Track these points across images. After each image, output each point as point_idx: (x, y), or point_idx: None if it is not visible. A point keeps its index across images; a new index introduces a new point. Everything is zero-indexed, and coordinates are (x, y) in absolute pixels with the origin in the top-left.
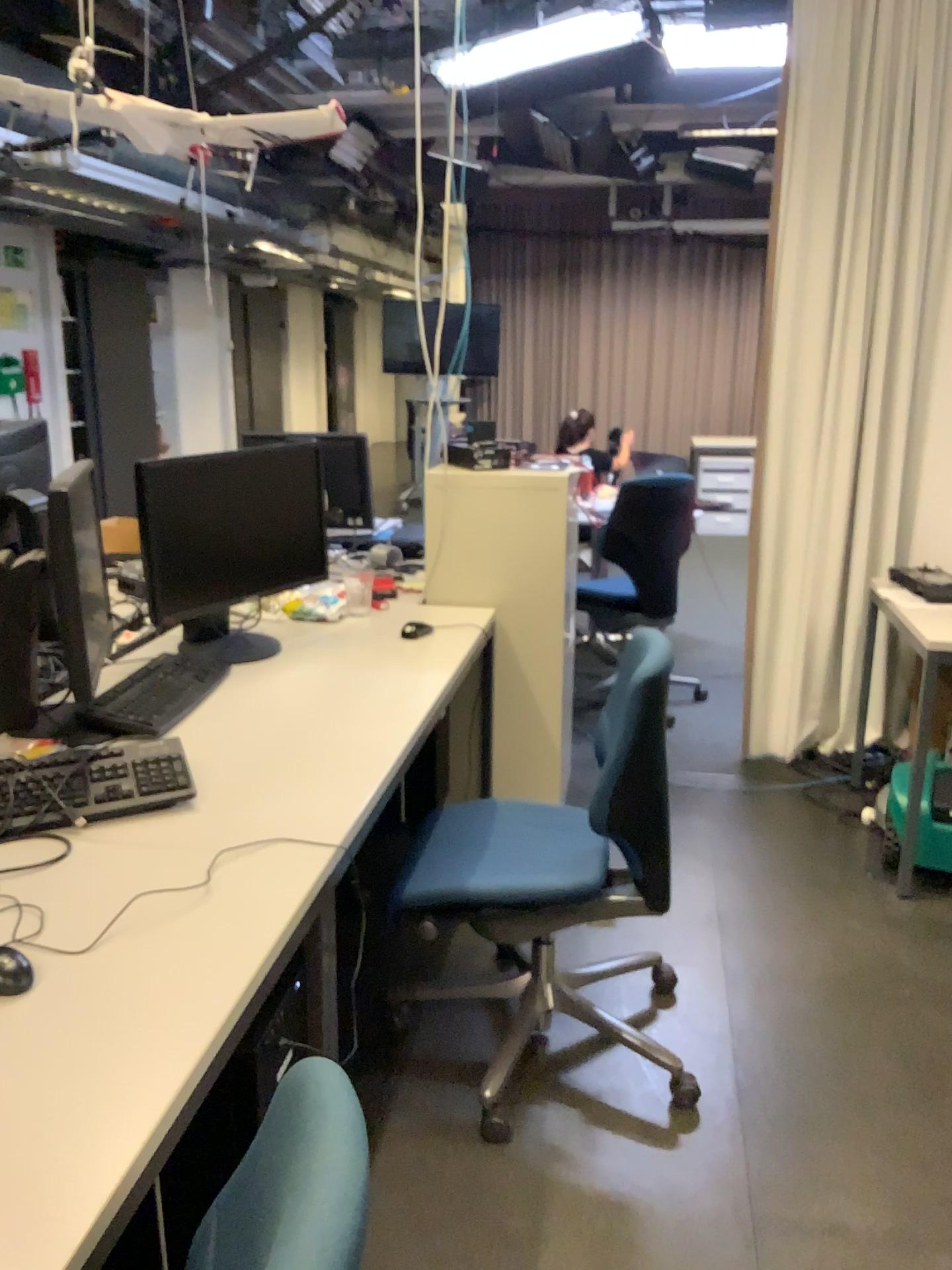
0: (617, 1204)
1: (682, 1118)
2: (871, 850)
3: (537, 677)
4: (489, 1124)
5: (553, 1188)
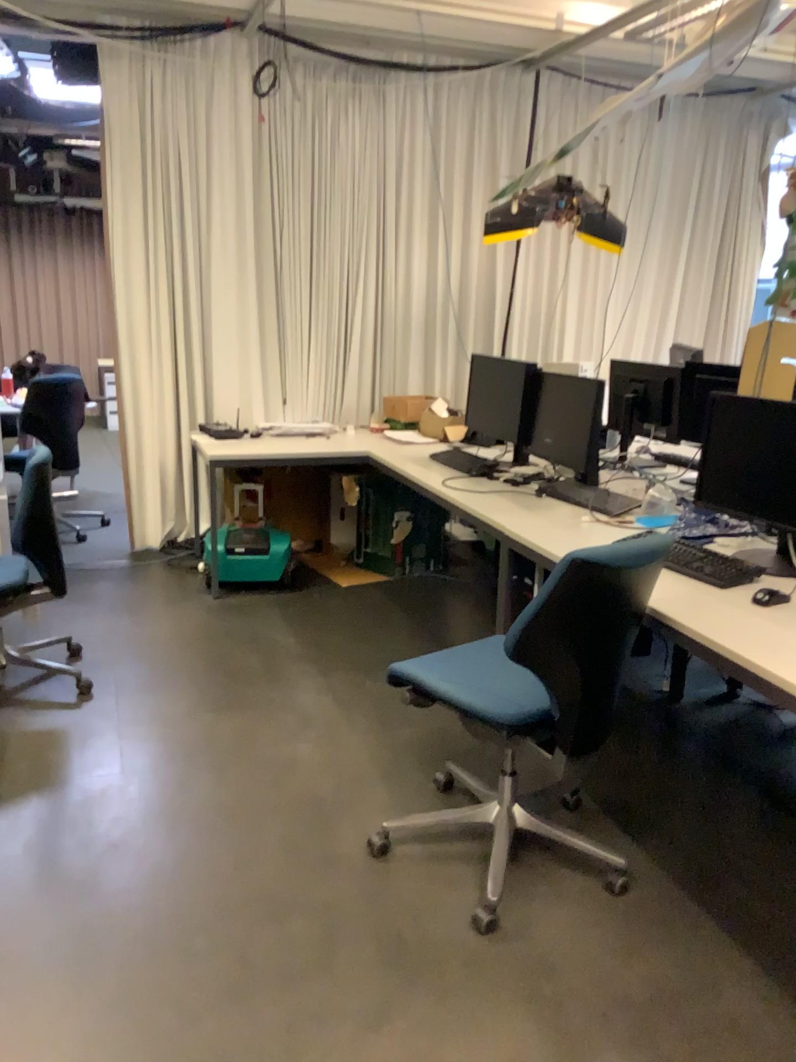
0: (47, 729)
1: (83, 696)
2: (199, 581)
3: None
4: None
5: (12, 731)
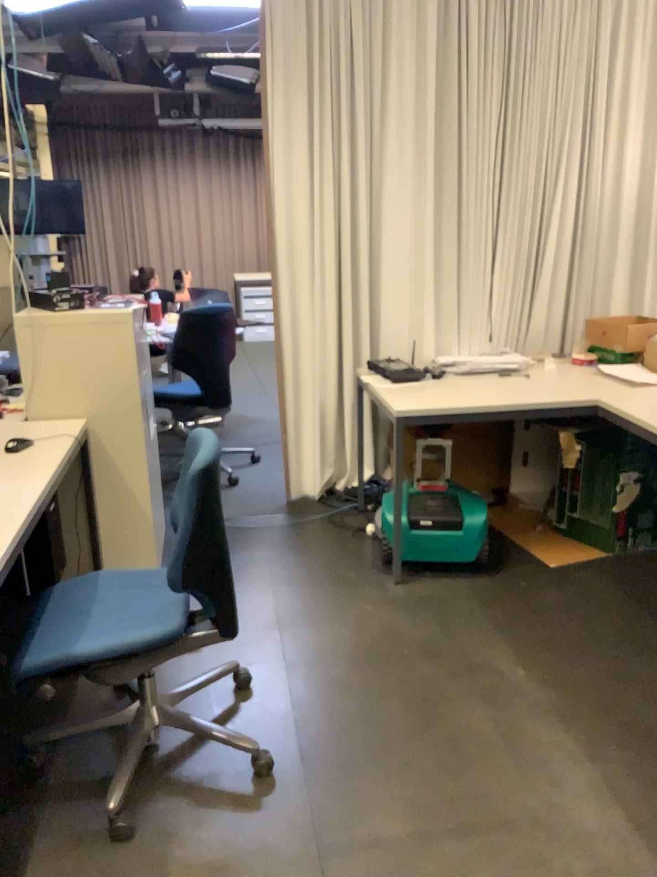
0: (219, 868)
1: (263, 785)
2: (375, 554)
3: (126, 466)
4: (115, 829)
5: (169, 869)
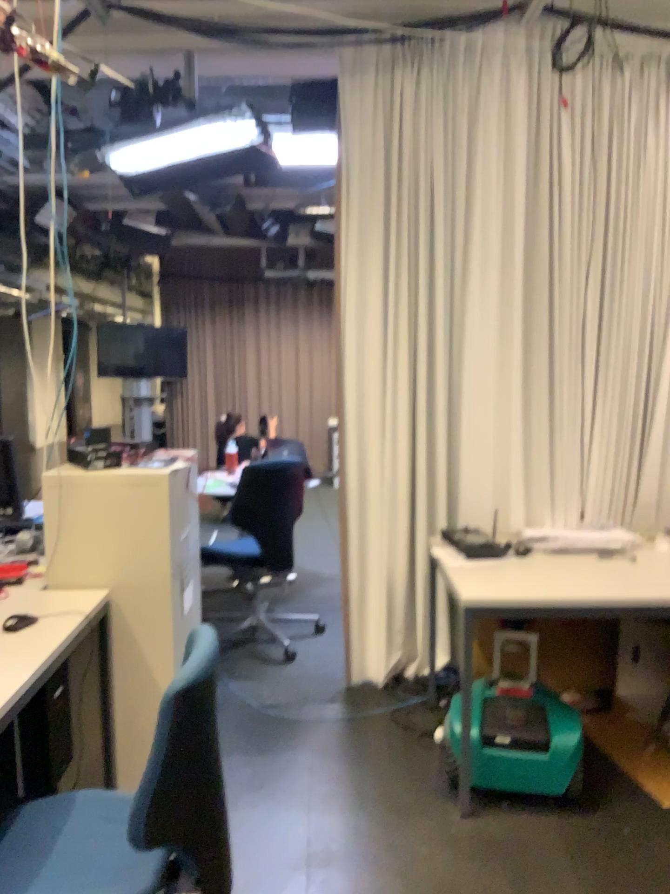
0: None
1: None
2: (440, 770)
3: (151, 646)
4: None
5: None
